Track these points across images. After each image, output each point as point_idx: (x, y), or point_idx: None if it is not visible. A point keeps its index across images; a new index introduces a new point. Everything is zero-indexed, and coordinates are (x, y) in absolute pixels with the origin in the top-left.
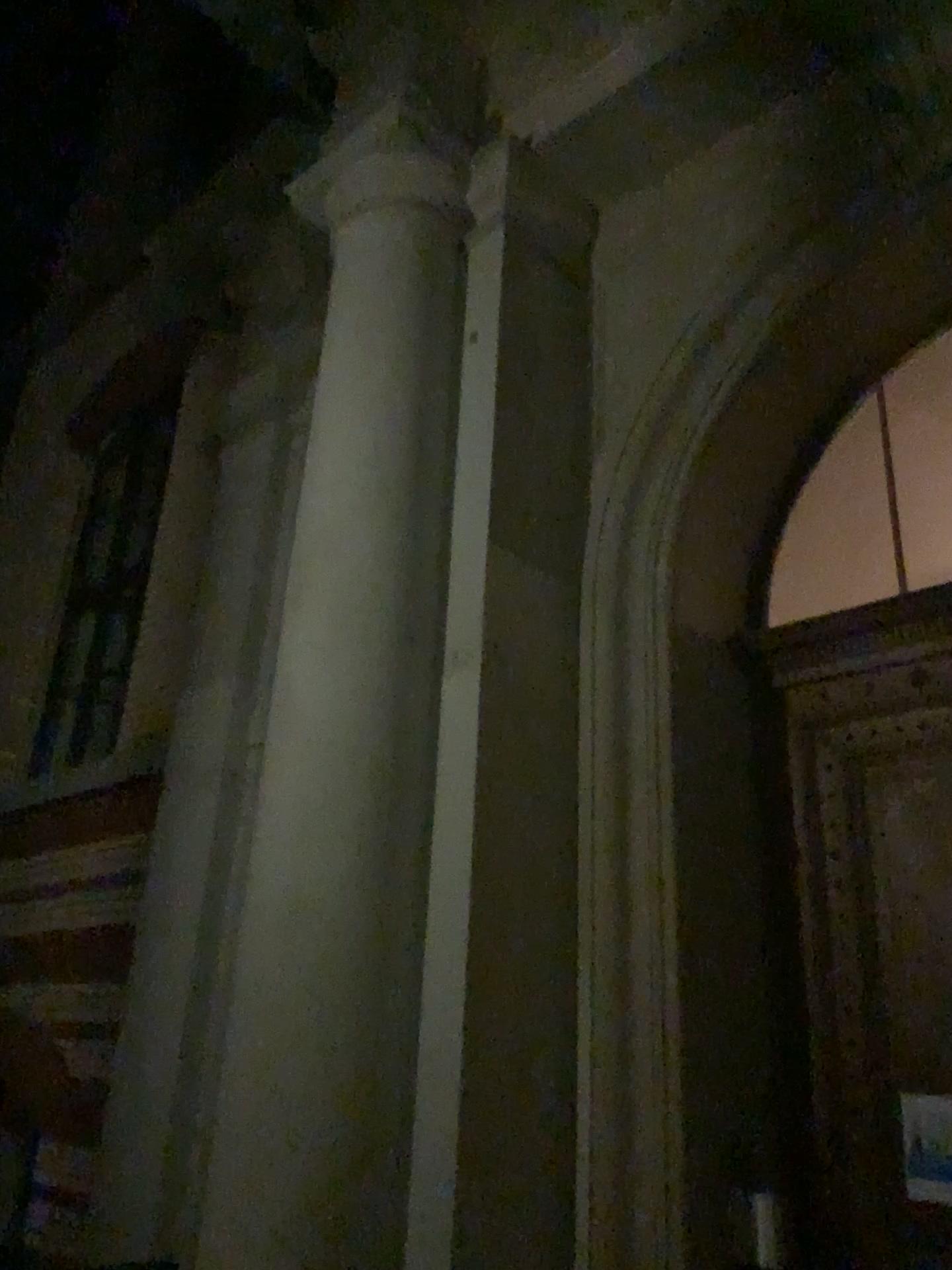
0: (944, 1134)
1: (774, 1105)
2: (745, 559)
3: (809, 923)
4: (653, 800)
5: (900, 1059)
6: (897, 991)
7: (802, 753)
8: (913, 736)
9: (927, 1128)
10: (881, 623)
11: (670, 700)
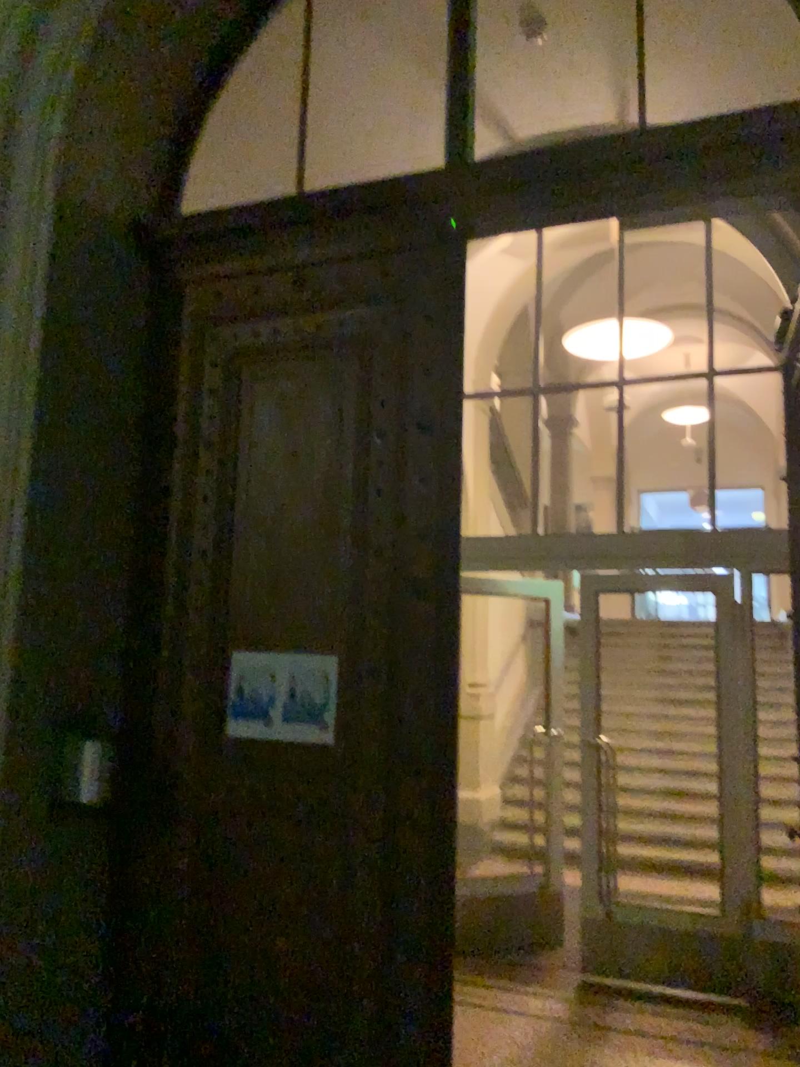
0: (258, 683)
1: (119, 664)
2: (152, 141)
3: (173, 505)
4: (13, 376)
5: (233, 623)
6: (239, 565)
7: (188, 347)
8: (283, 337)
9: (245, 679)
10: (269, 224)
11: (47, 275)
